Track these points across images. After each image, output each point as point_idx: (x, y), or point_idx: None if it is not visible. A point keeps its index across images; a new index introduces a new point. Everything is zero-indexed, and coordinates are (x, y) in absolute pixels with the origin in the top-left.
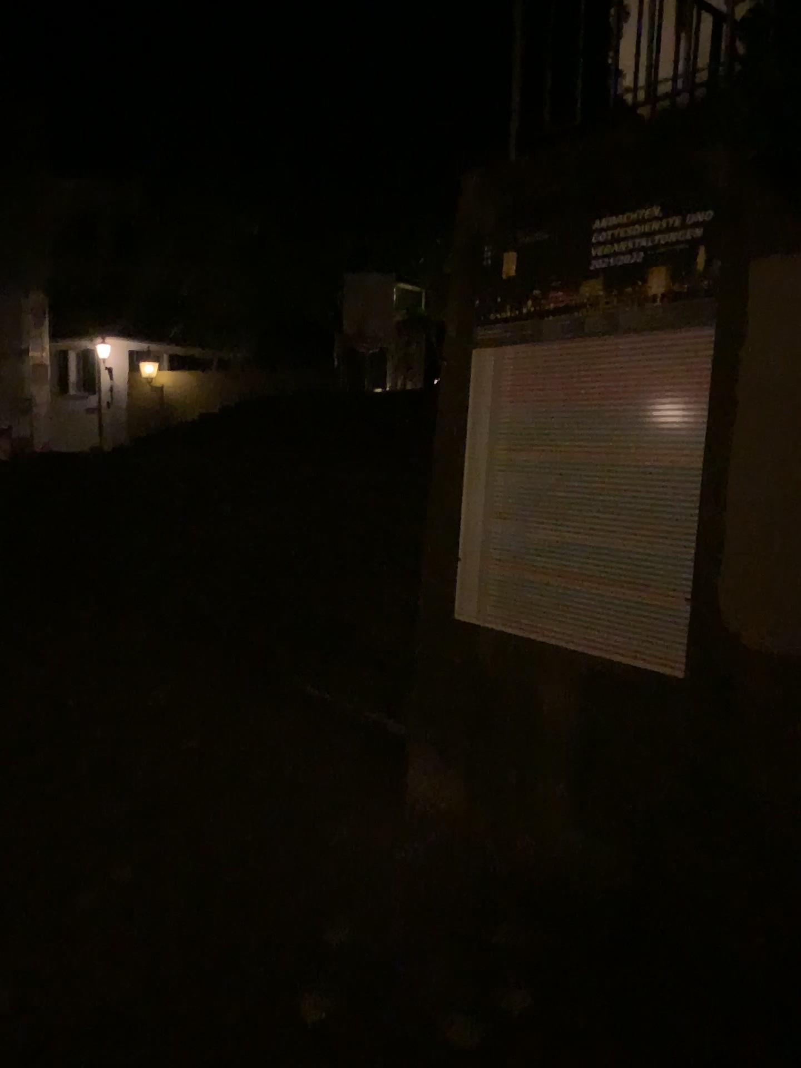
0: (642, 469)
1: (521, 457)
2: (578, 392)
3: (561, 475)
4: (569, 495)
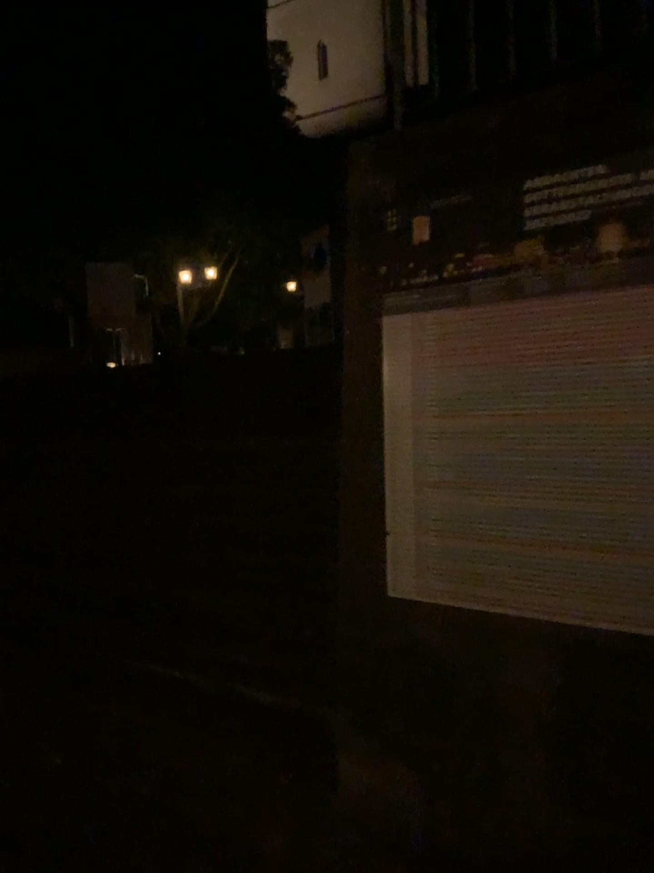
0: (615, 427)
1: (459, 423)
2: (522, 353)
3: (511, 439)
4: (523, 459)
